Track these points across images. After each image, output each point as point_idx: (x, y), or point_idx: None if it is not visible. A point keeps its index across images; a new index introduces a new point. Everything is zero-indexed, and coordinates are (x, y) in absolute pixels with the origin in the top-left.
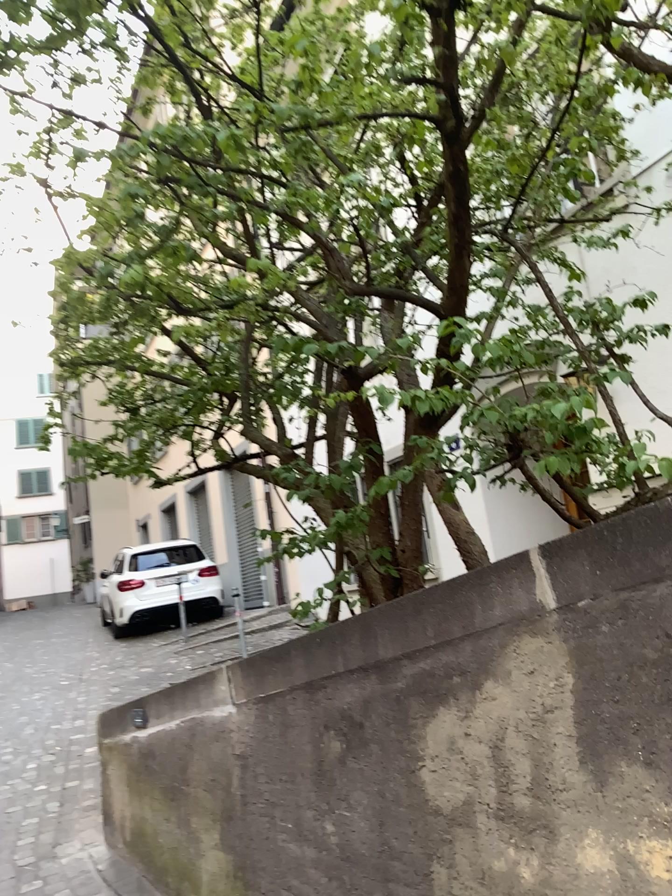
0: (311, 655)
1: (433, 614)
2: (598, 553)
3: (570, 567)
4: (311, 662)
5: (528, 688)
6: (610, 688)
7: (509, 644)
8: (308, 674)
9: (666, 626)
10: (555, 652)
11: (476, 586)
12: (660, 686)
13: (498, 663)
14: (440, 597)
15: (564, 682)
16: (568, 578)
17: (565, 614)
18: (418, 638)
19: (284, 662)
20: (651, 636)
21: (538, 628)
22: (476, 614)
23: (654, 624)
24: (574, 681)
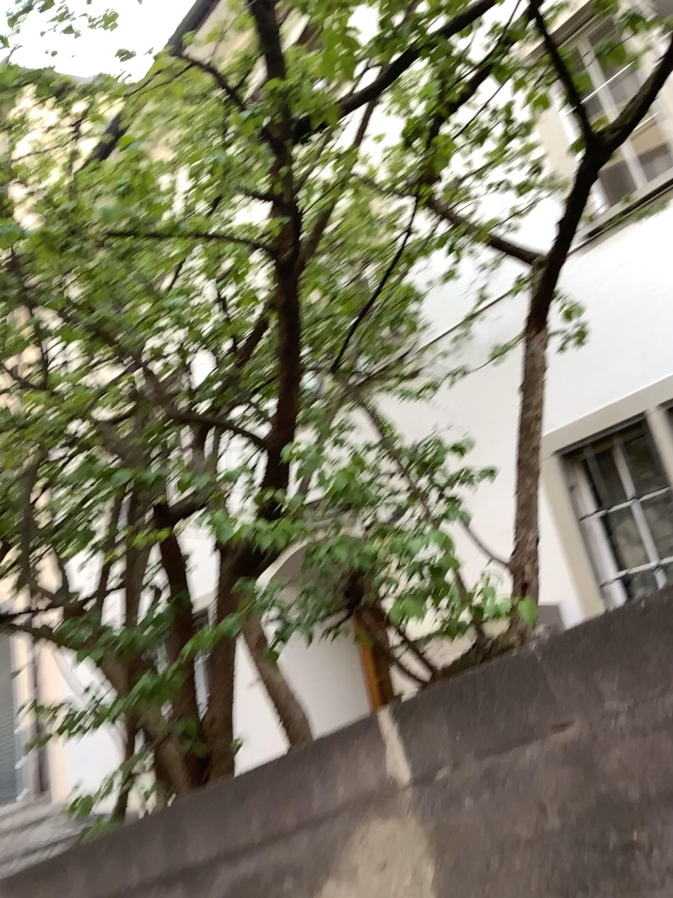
0: (94, 865)
1: (257, 798)
2: (454, 712)
3: (423, 730)
4: (94, 874)
5: (376, 888)
6: (476, 878)
7: (351, 831)
8: (88, 892)
9: (535, 795)
10: (407, 837)
11: (310, 759)
12: (534, 873)
13: (337, 857)
14: (265, 777)
15: (420, 876)
16: (421, 744)
17: (418, 789)
18: (237, 831)
19: (56, 876)
20: (521, 809)
21: (387, 808)
22: (310, 795)
23: (523, 794)
24: (432, 873)
